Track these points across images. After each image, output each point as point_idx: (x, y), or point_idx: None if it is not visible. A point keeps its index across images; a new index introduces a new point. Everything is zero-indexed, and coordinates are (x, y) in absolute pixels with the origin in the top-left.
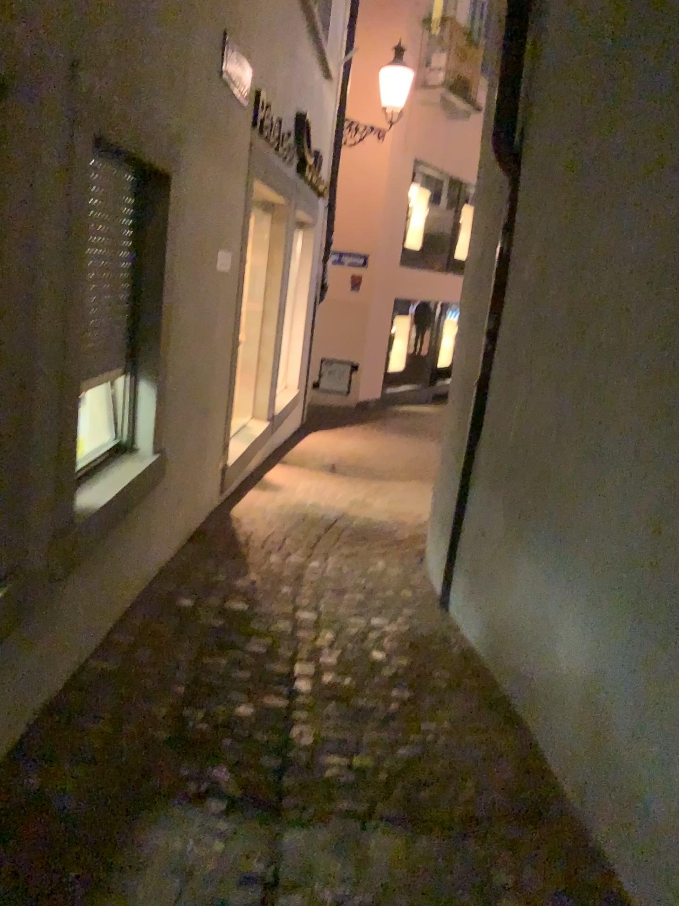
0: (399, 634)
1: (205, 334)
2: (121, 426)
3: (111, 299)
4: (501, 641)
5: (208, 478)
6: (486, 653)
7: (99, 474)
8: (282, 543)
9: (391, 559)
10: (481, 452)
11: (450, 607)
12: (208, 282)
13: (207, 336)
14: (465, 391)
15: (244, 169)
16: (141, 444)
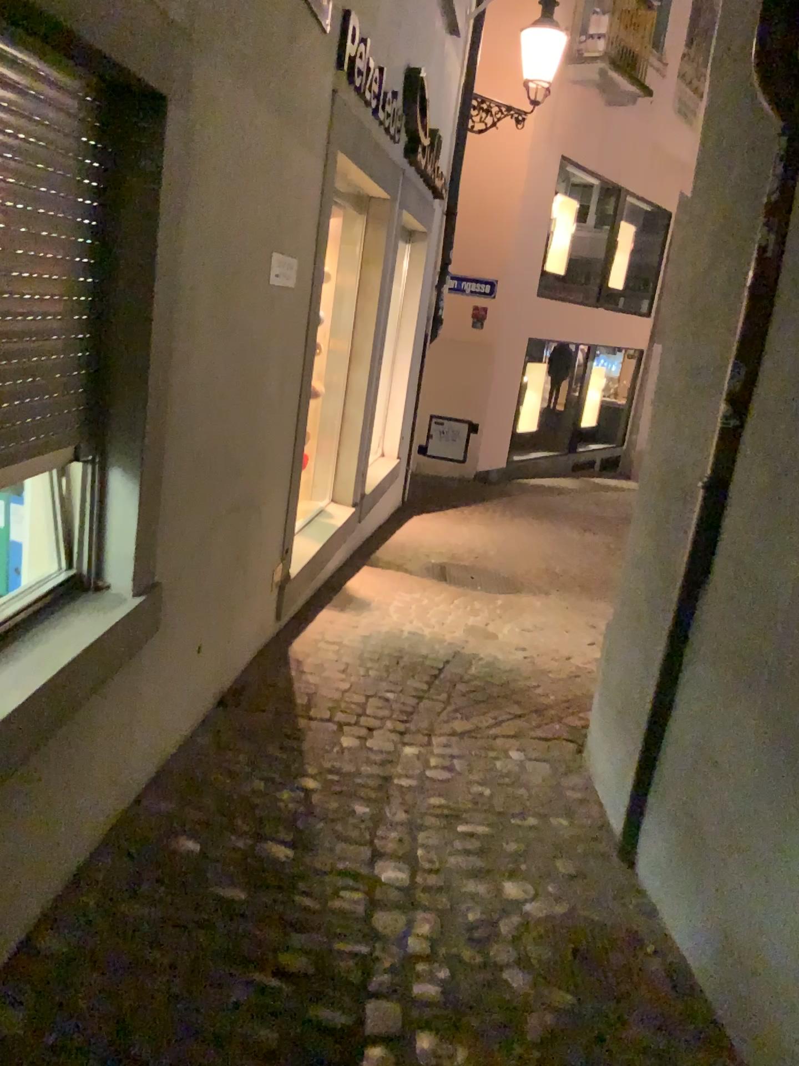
0: (553, 921)
1: (245, 388)
2: (71, 551)
3: (33, 321)
4: (757, 995)
5: (254, 604)
6: (719, 995)
7: (12, 648)
8: (363, 708)
9: (529, 742)
10: (705, 607)
11: (636, 864)
12: (249, 302)
13: (249, 391)
14: (673, 495)
15: (322, 131)
16: (112, 579)
